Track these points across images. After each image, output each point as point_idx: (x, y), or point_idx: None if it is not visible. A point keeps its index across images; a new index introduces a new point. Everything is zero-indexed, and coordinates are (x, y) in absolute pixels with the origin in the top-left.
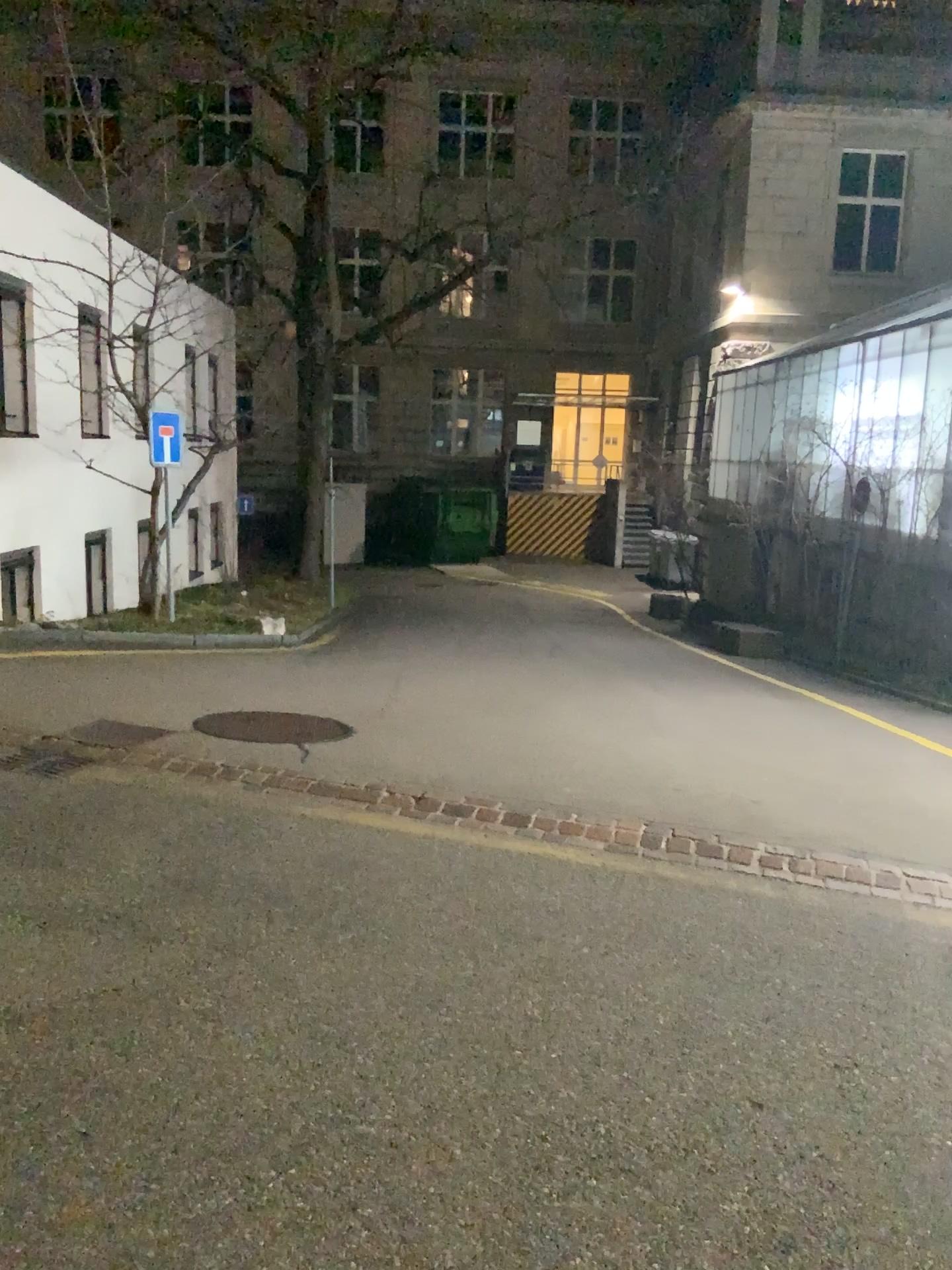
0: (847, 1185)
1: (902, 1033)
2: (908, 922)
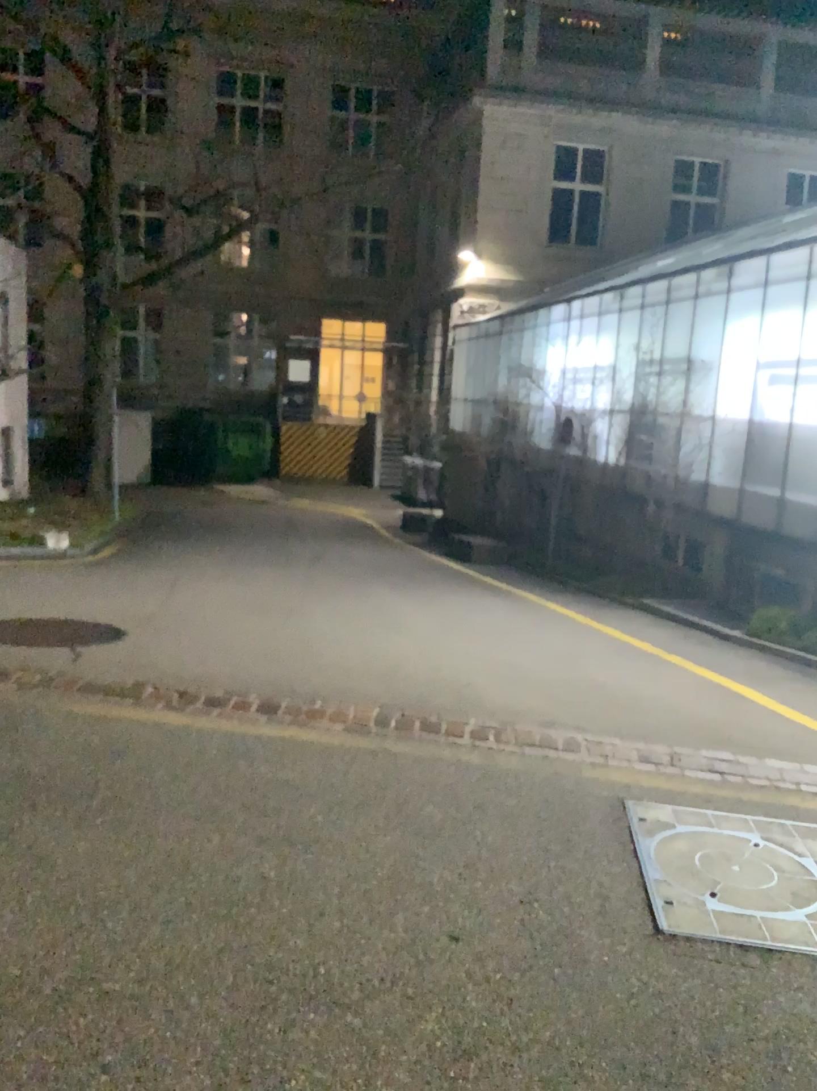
0: (519, 1001)
1: (573, 872)
2: (586, 780)
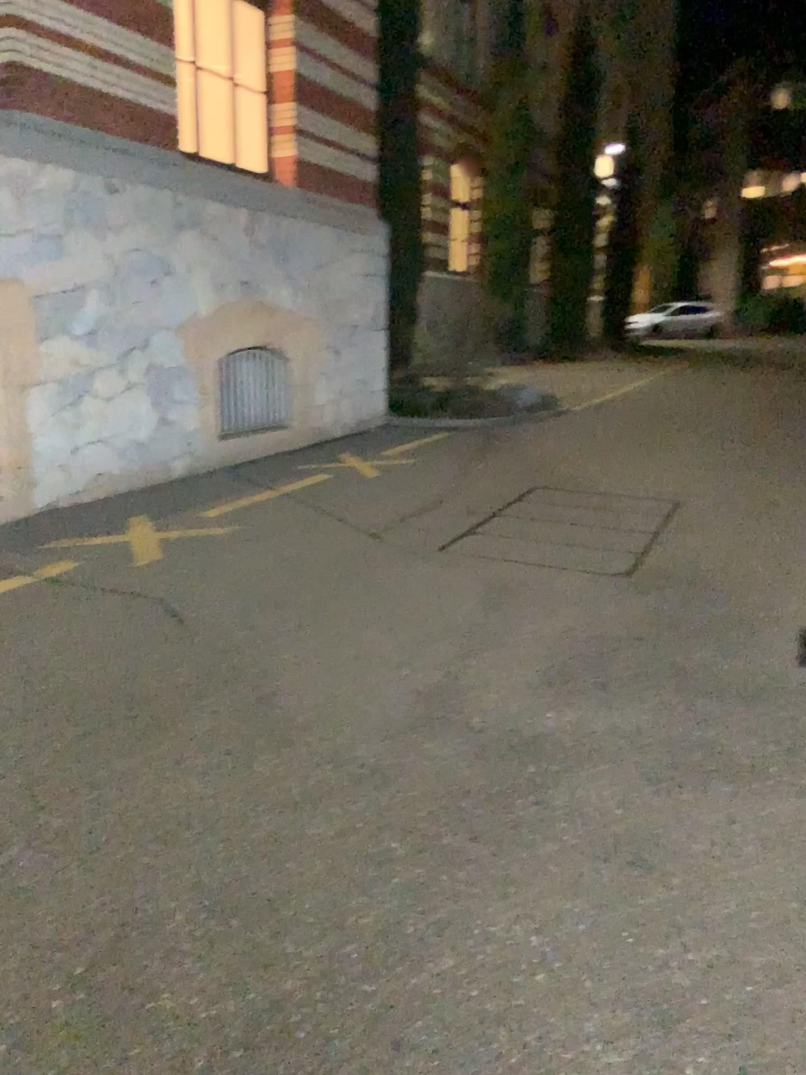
0: None
1: None
2: None
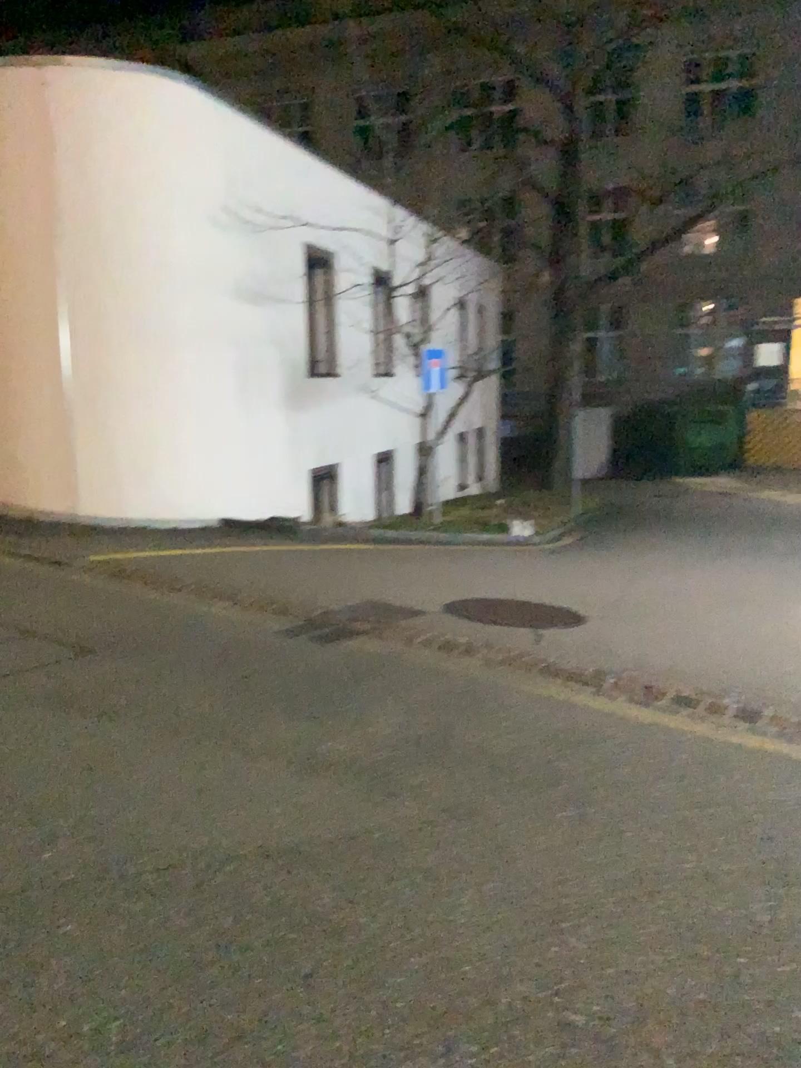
0: None
1: None
2: None
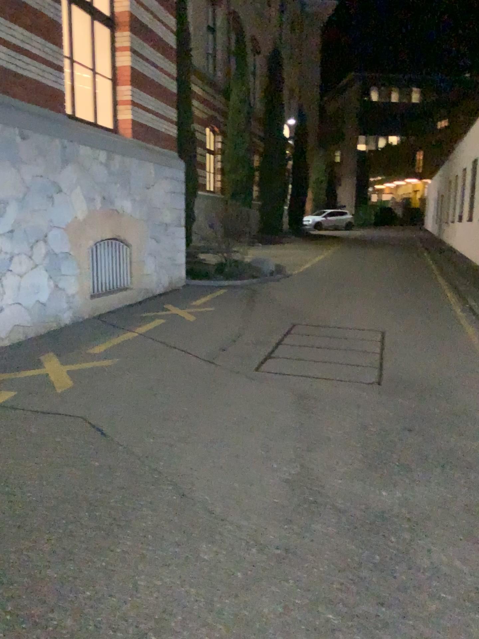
0: None
1: None
2: None
